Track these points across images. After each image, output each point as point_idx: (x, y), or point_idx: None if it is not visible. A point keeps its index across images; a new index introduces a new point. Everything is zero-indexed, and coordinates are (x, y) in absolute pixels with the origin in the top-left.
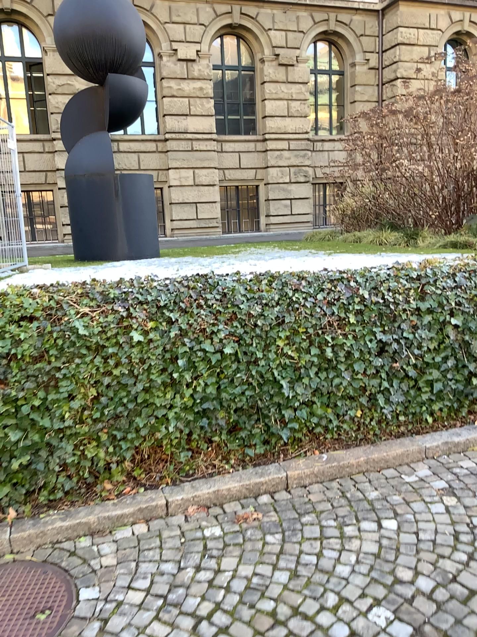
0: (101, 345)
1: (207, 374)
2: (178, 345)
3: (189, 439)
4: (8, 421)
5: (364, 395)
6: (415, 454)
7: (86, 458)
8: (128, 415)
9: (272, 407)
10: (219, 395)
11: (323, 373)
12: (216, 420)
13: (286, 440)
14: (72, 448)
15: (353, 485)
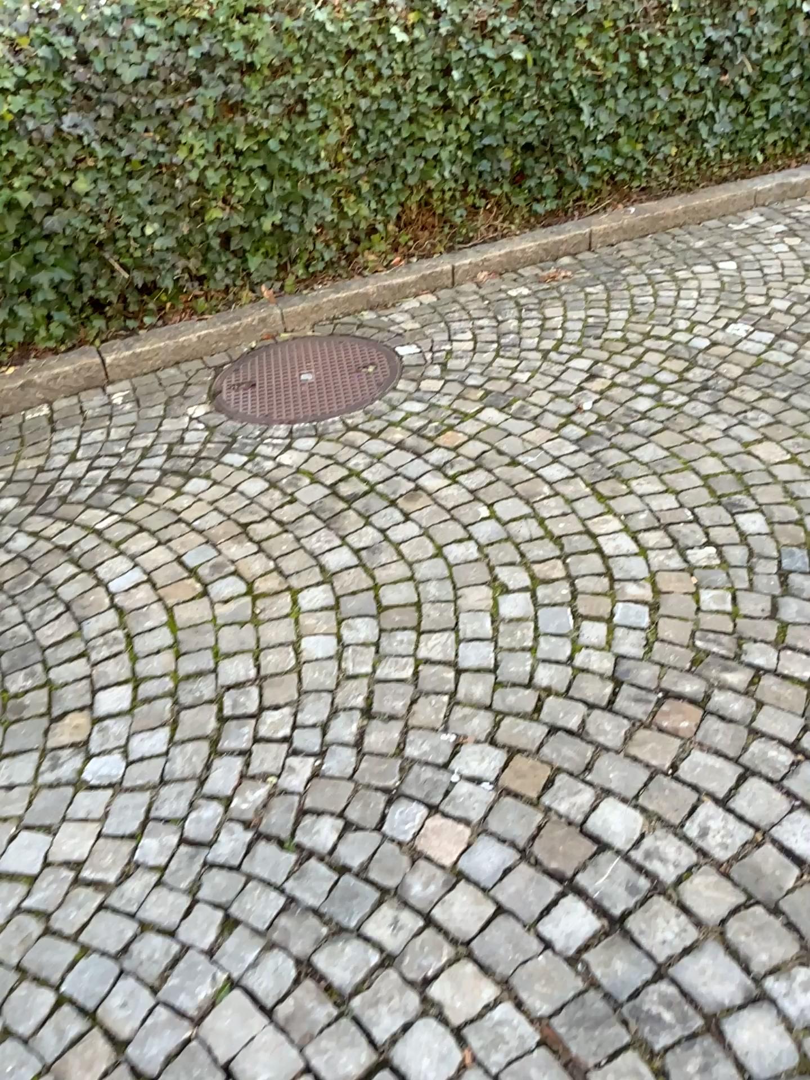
0: (355, 50)
1: (487, 95)
2: (449, 50)
3: (464, 191)
4: (252, 163)
5: (678, 126)
6: (740, 202)
7: (345, 217)
8: (393, 156)
9: (566, 144)
10: (501, 126)
11: (631, 93)
12: (498, 162)
13: (580, 192)
14: (329, 203)
15: (671, 237)
